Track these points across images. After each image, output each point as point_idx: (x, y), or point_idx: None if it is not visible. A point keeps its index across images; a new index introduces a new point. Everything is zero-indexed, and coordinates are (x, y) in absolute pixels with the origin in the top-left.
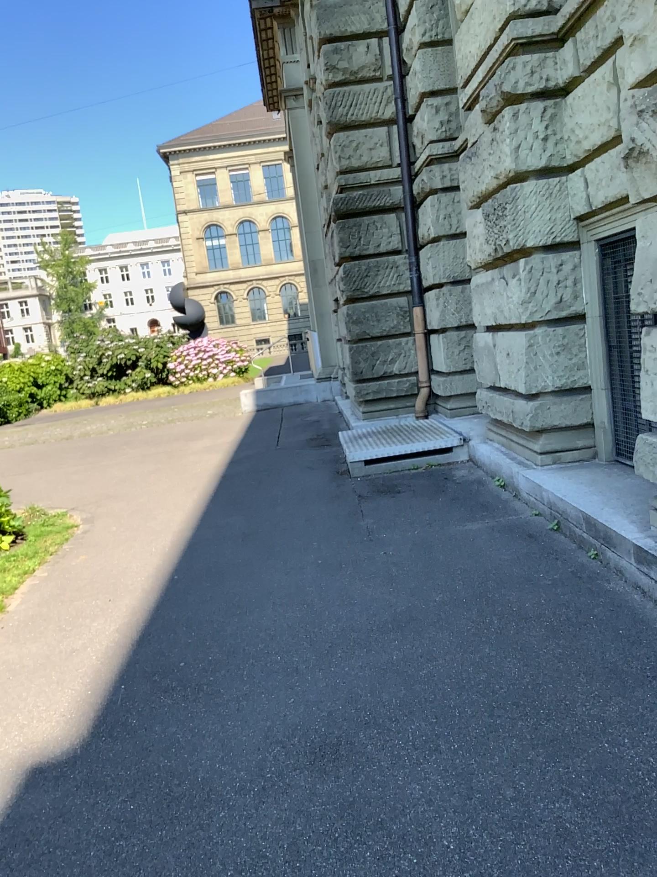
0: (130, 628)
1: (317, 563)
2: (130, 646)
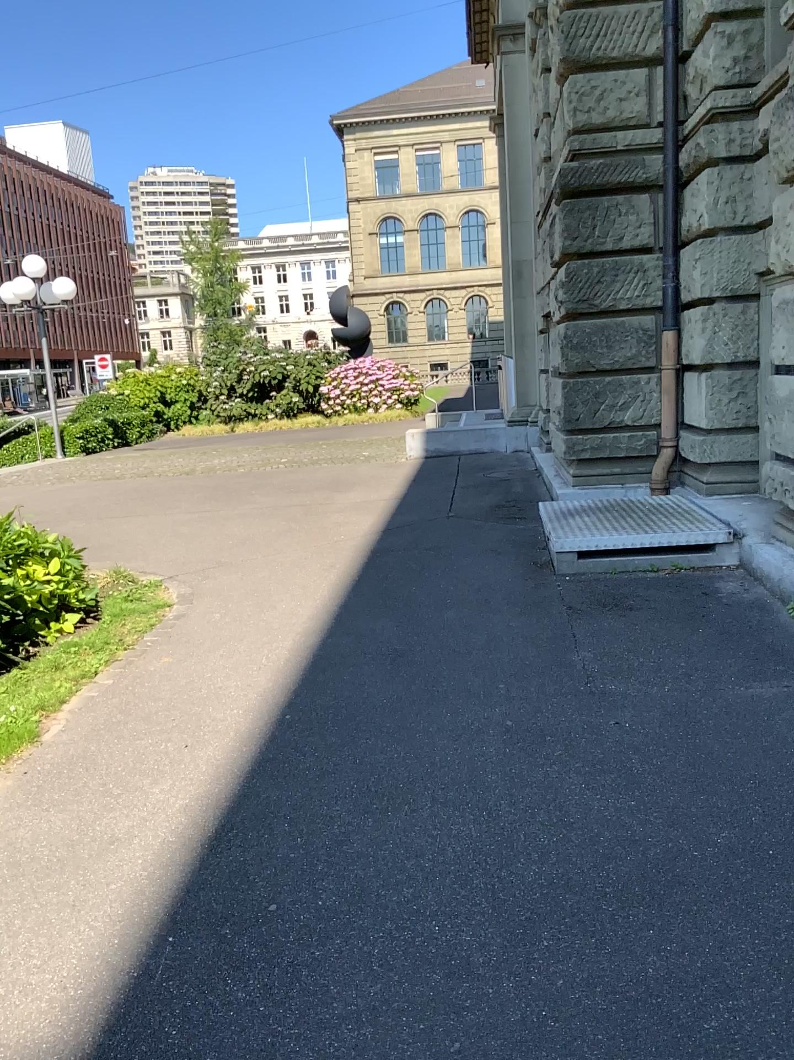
0: (206, 811)
1: (507, 725)
2: (198, 852)
